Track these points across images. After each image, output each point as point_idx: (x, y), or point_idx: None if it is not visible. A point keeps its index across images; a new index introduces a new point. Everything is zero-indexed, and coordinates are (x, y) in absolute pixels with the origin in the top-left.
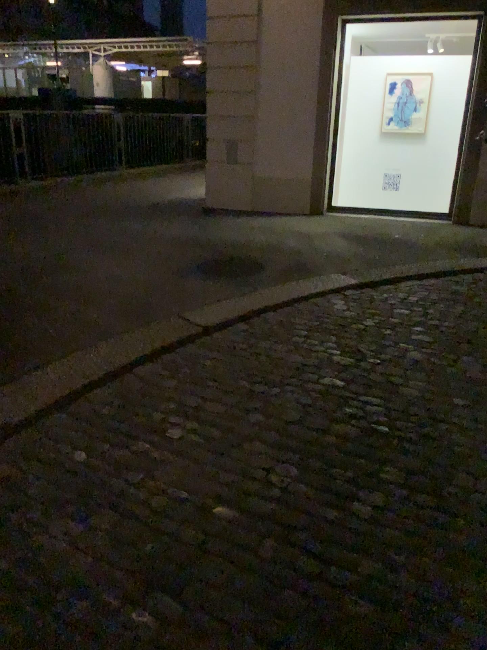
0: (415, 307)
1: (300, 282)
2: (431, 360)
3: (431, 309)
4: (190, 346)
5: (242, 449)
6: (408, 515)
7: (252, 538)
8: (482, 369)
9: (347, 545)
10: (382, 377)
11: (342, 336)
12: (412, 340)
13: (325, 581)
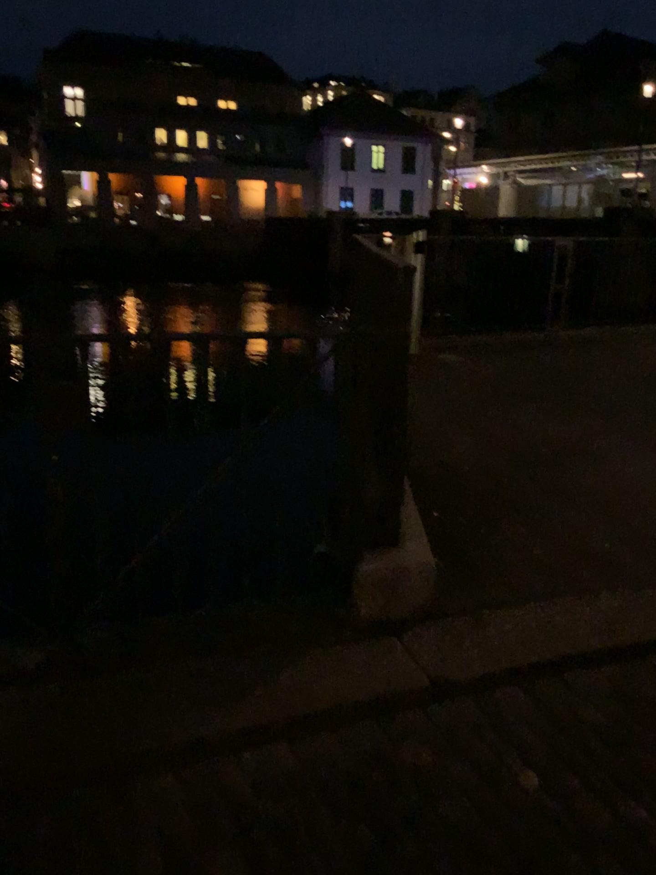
0: None
1: None
2: None
3: None
4: None
5: None
6: None
7: None
8: None
9: None
10: None
11: None
12: None
13: None
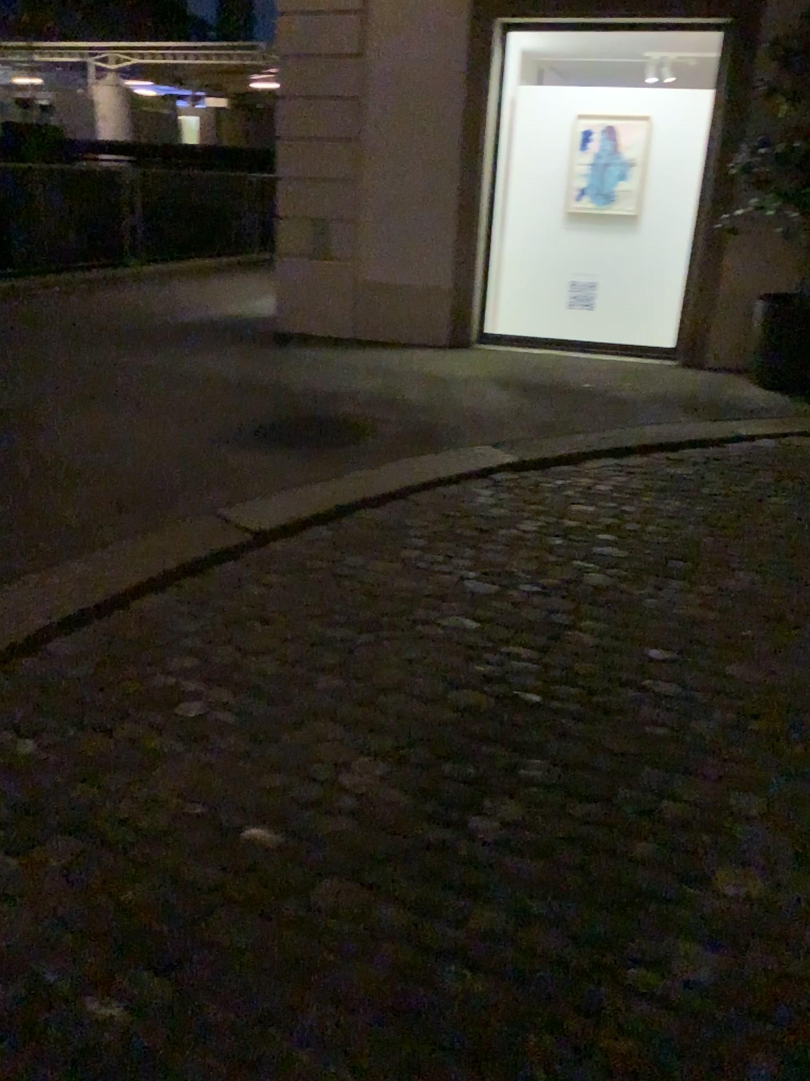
0: (600, 501)
1: (415, 458)
2: (616, 587)
3: (624, 505)
4: (224, 565)
5: (296, 735)
6: (554, 835)
7: (300, 878)
8: (695, 602)
9: (453, 886)
10: (535, 615)
11: (478, 547)
12: (589, 554)
13: (411, 944)
